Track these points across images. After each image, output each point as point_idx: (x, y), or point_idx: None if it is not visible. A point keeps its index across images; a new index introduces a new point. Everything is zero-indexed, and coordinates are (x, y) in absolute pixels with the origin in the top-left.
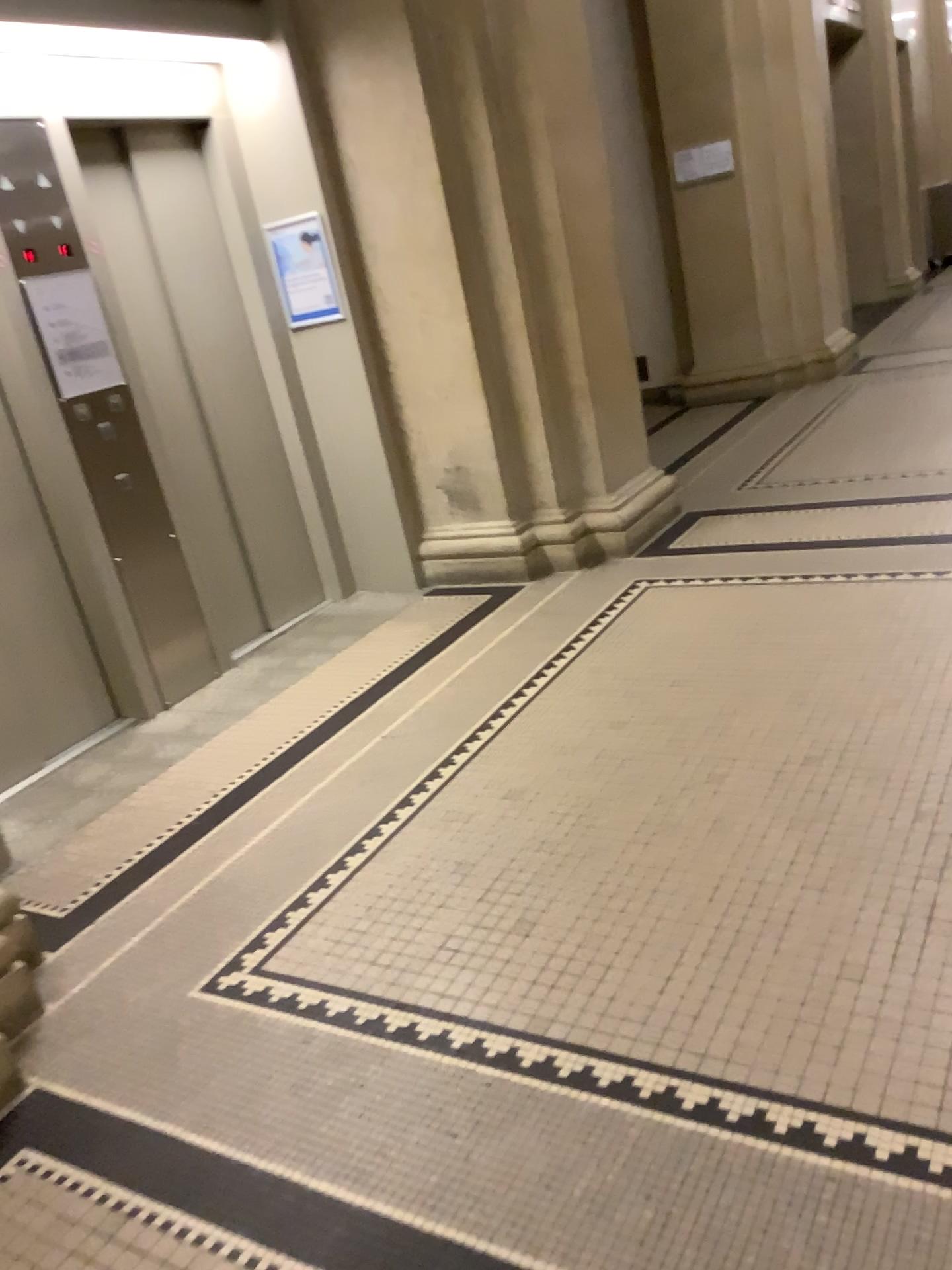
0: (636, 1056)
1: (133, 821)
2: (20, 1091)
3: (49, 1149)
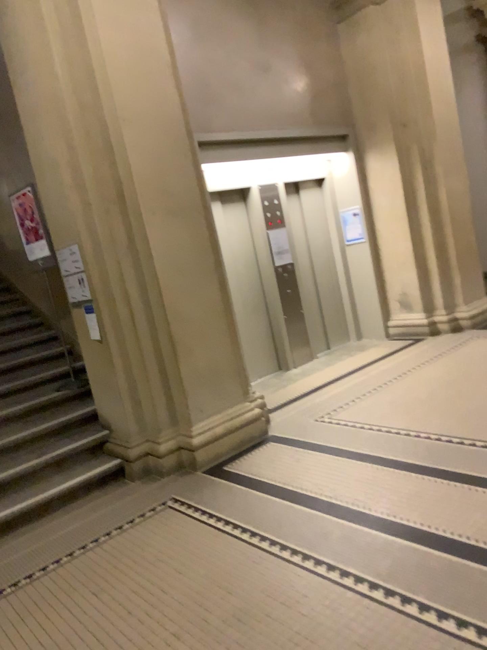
0: (431, 431)
1: (289, 391)
2: (267, 435)
3: (277, 443)
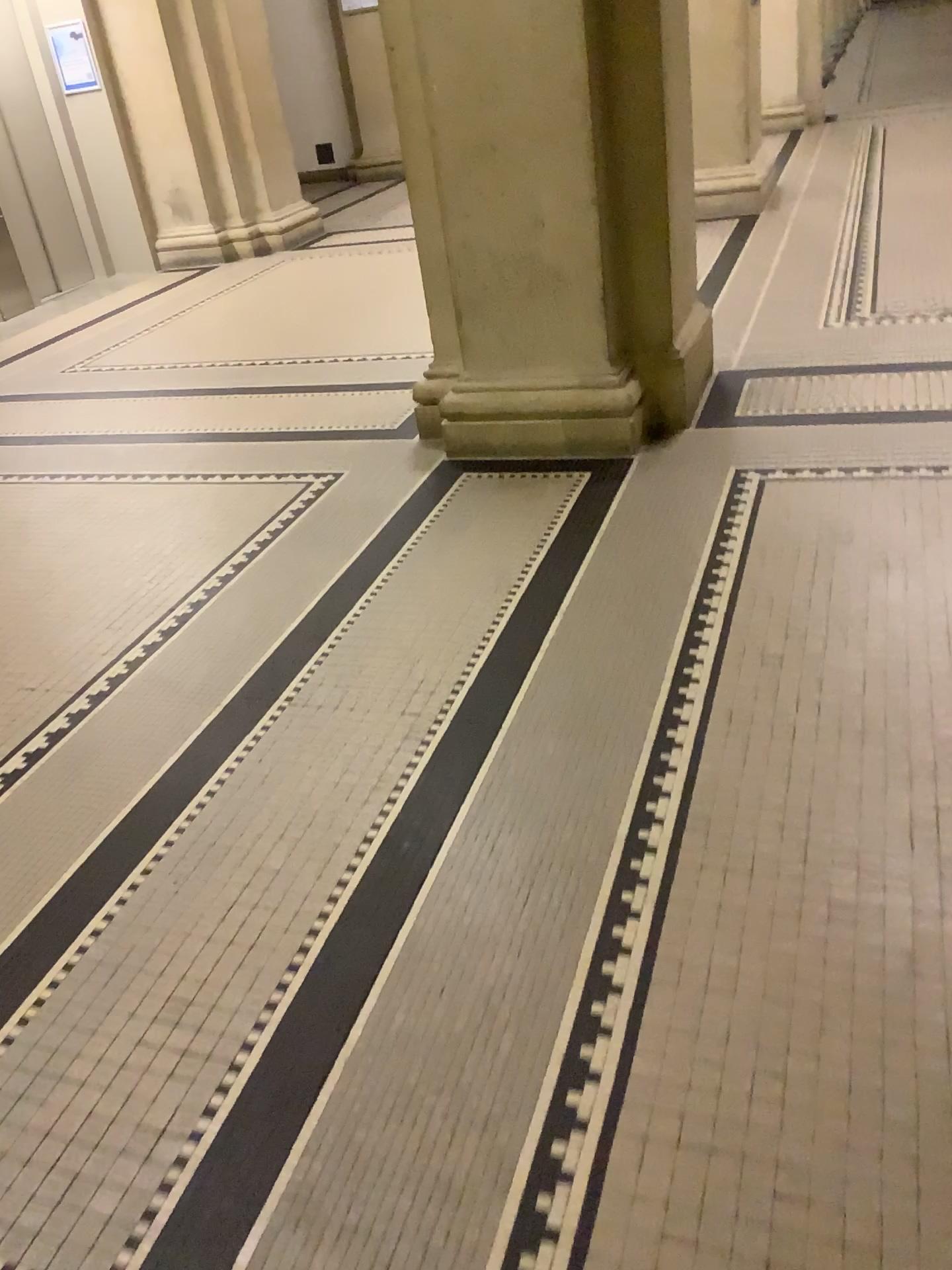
0: (224, 358)
1: None
2: None
3: None
